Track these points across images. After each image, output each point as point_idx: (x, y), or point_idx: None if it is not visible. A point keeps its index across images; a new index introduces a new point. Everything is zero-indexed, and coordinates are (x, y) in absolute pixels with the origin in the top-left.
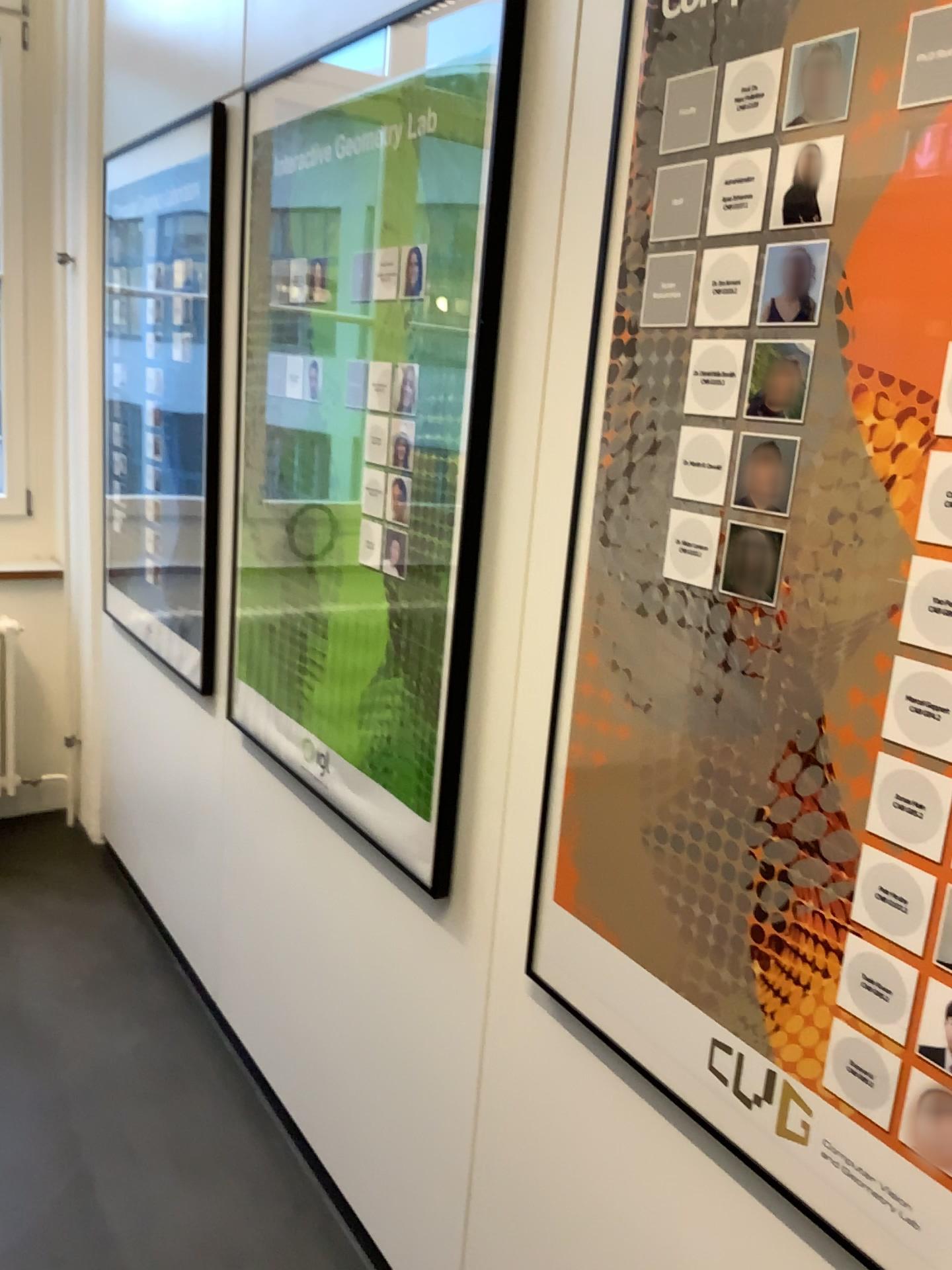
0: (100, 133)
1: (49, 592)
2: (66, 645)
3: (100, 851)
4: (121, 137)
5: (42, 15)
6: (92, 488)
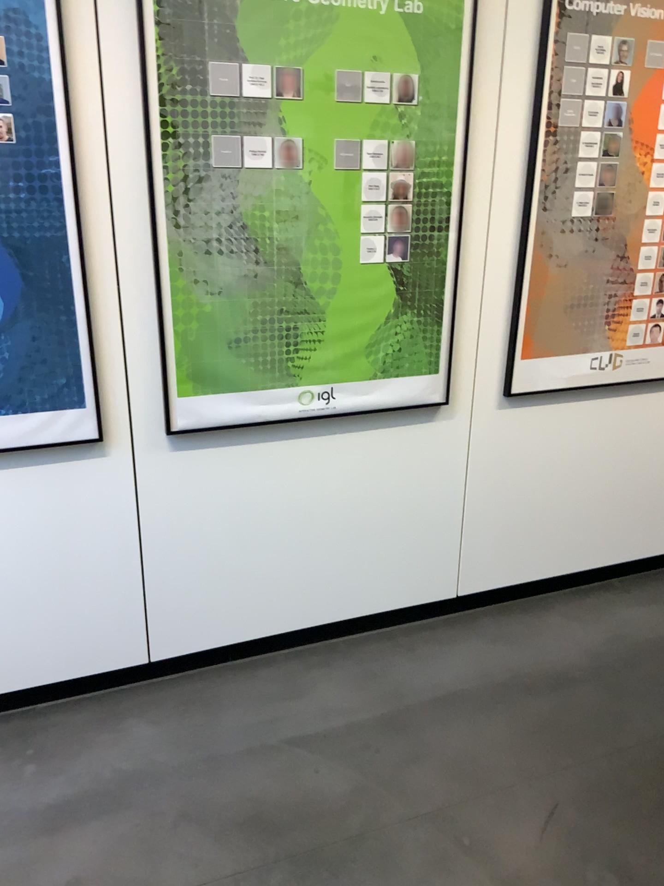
0: None
1: None
2: None
3: None
4: None
5: None
6: None
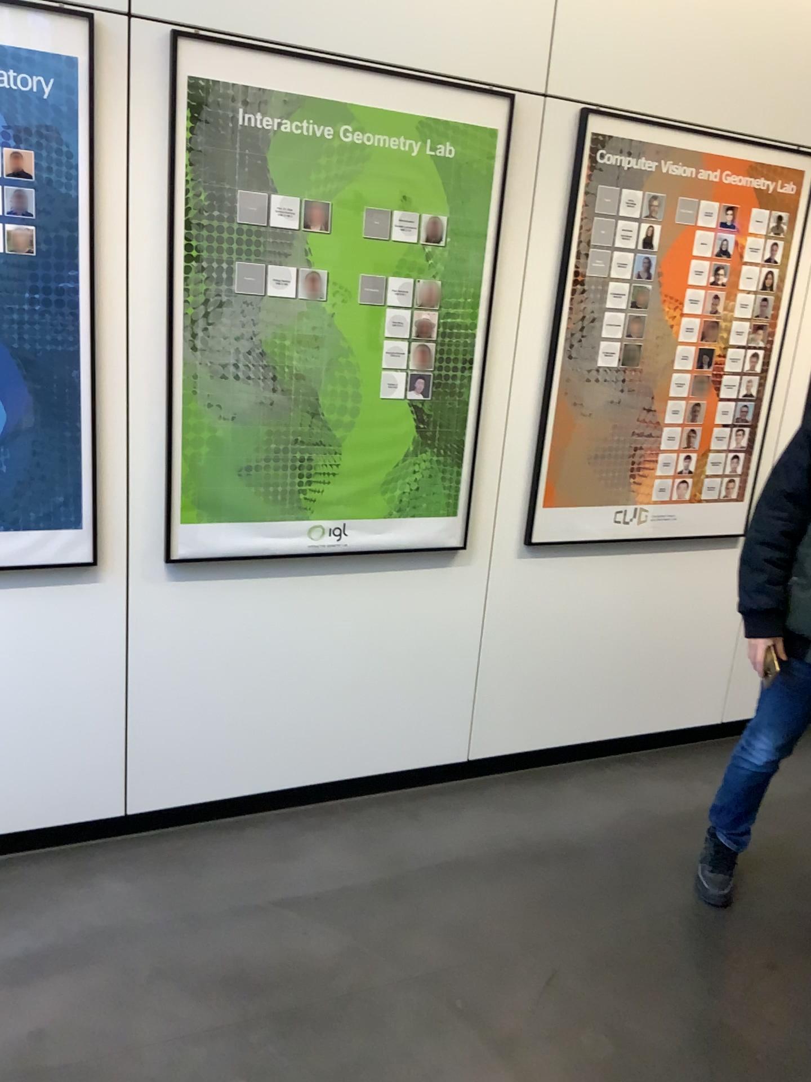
0: None
1: None
2: None
3: None
4: None
5: None
6: None
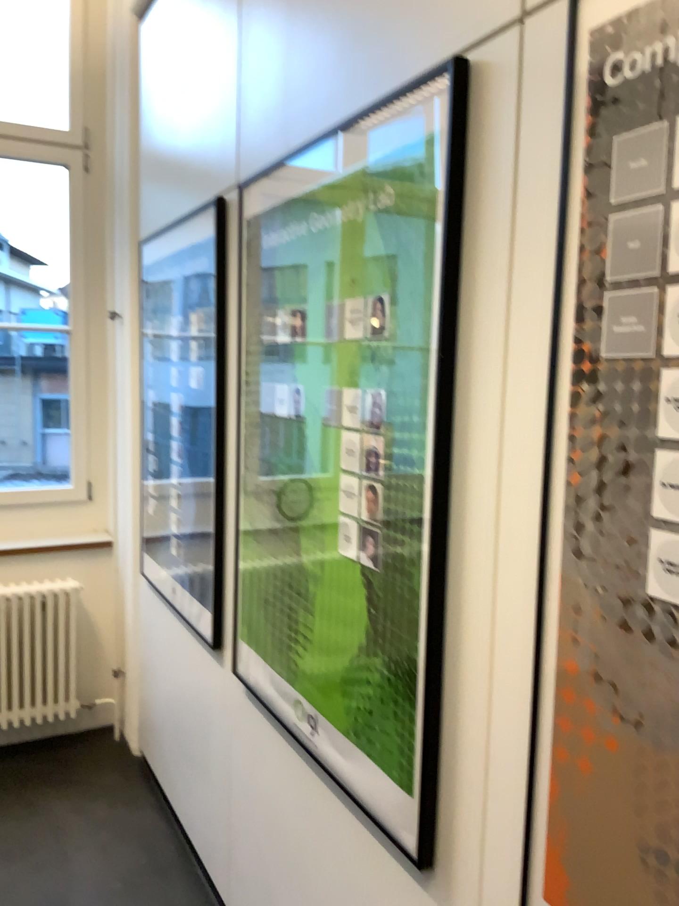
0: (138, 223)
1: (102, 555)
2: (115, 596)
3: (140, 759)
4: (152, 225)
5: (100, 147)
6: (133, 477)
